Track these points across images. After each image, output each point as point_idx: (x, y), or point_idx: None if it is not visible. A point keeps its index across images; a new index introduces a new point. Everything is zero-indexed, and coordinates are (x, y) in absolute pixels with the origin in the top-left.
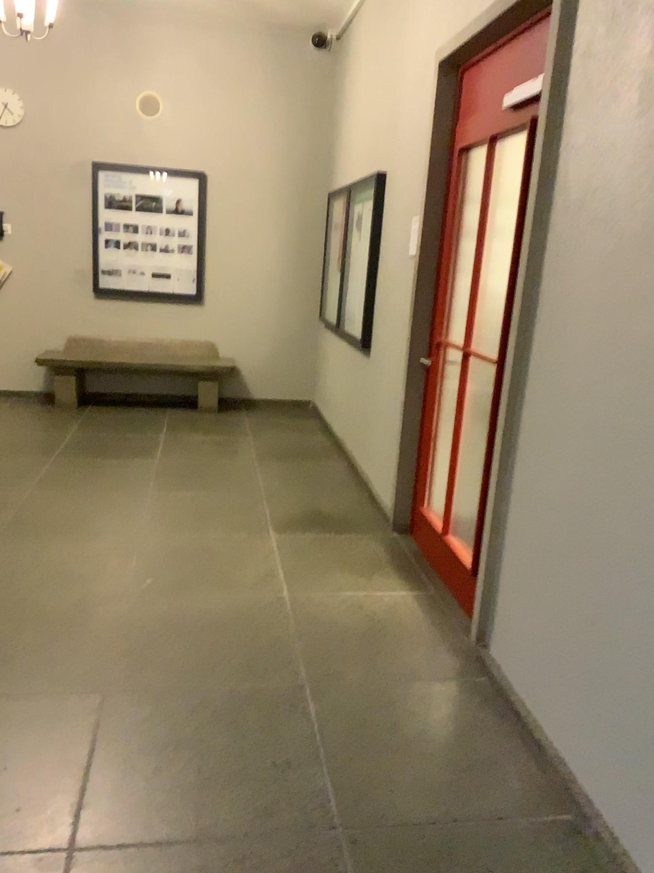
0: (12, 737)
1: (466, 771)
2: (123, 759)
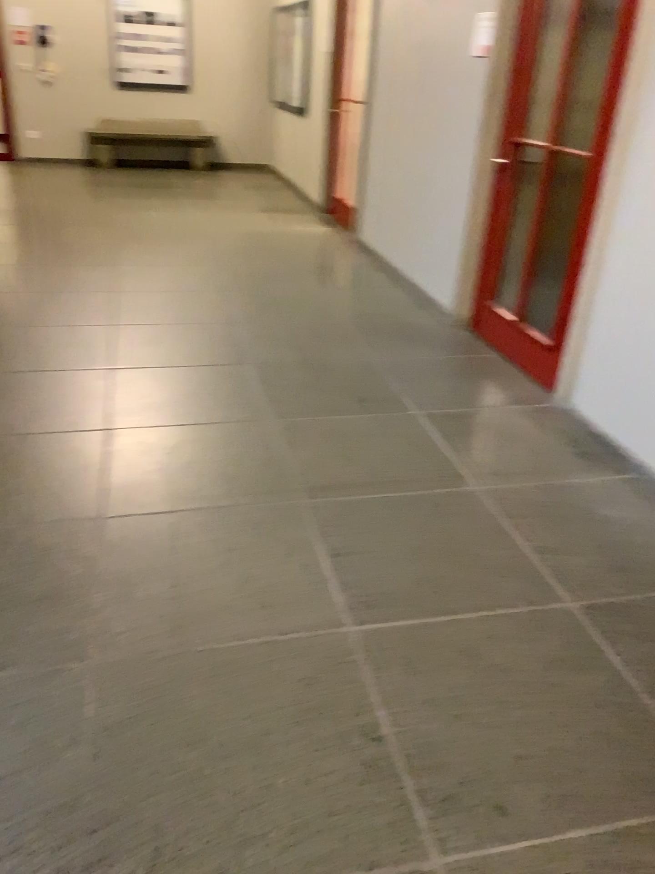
0: (176, 248)
1: (343, 256)
2: (219, 252)
